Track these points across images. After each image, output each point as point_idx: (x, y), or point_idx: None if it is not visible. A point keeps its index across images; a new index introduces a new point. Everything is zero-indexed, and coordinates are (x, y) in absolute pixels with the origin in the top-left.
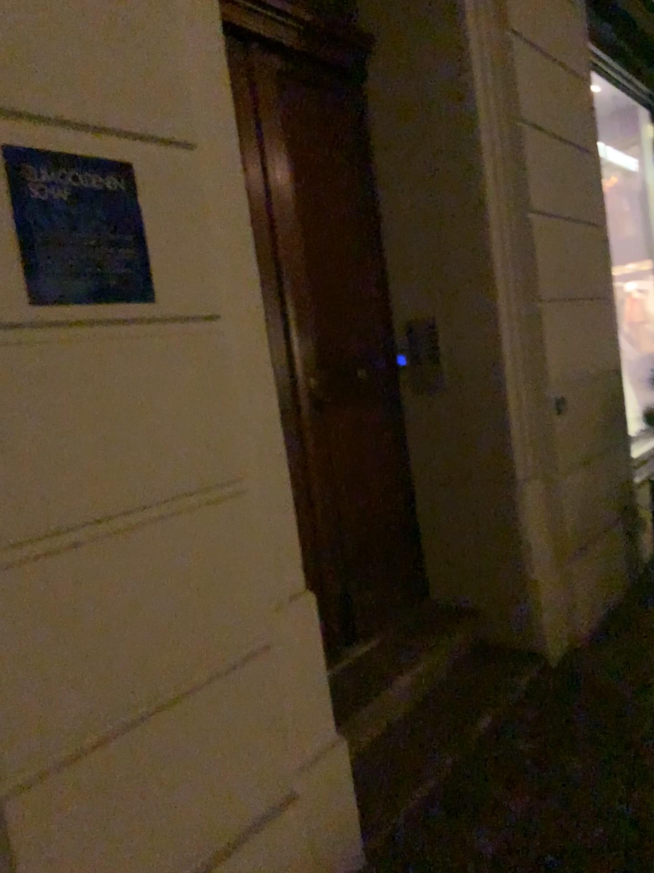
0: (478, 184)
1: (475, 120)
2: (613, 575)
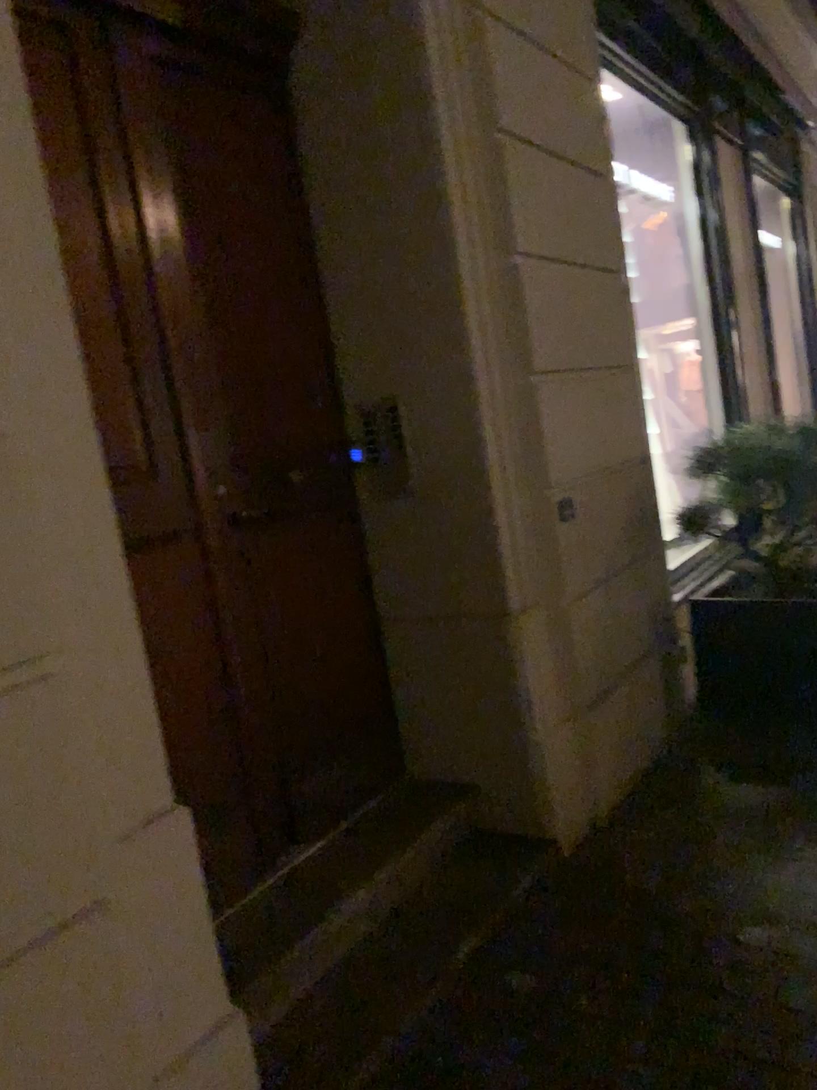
0: (449, 218)
1: (442, 133)
2: (647, 717)
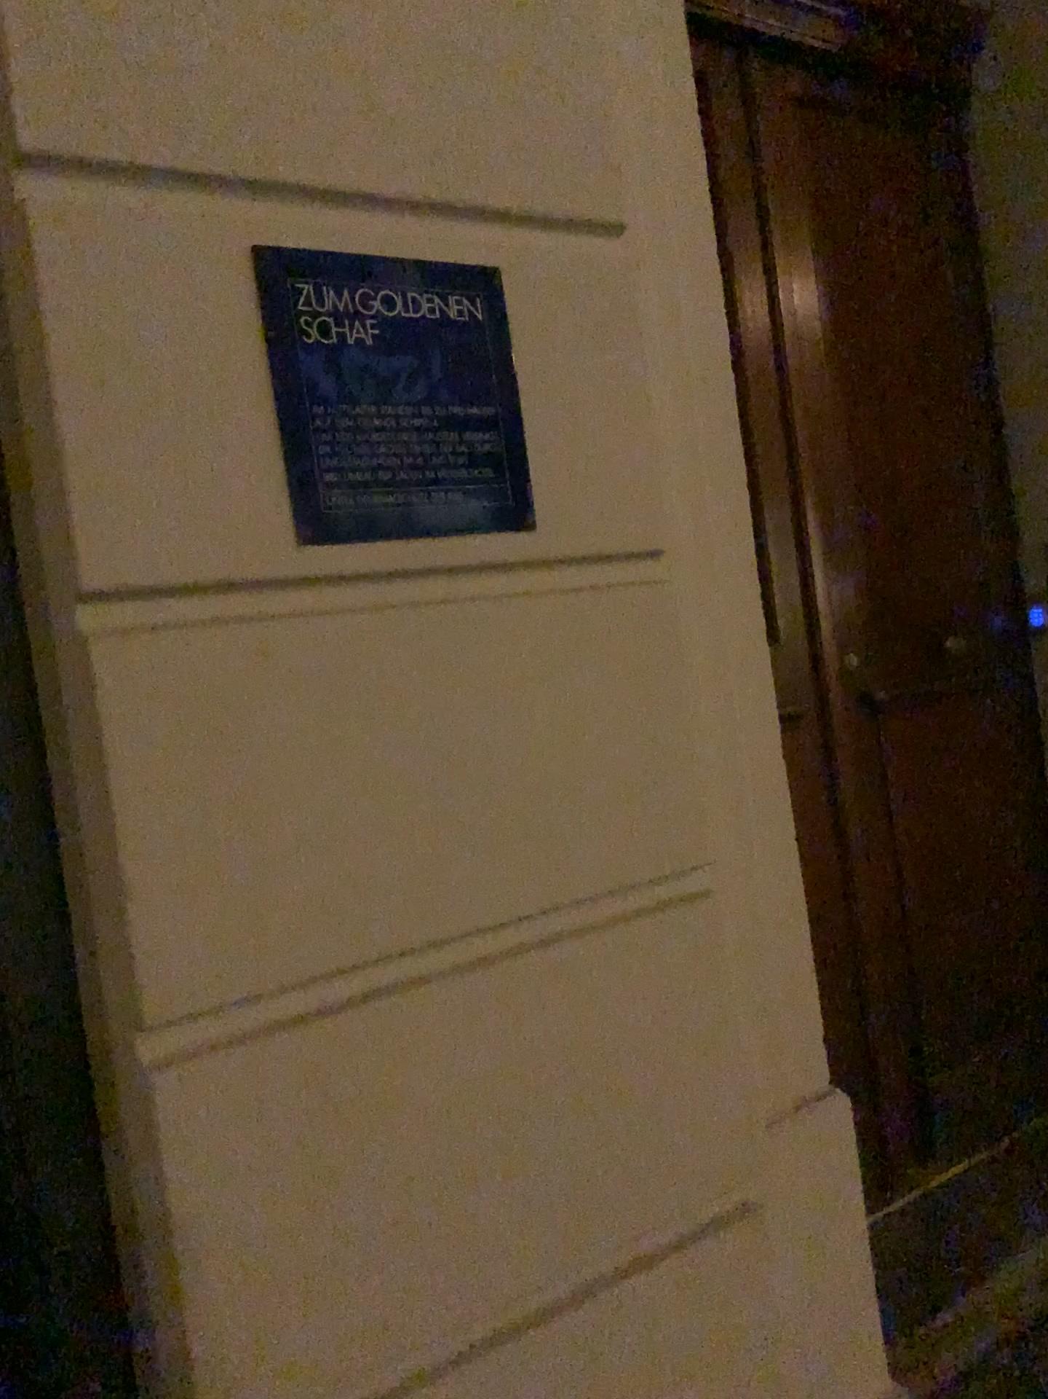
0: None
1: None
2: None
